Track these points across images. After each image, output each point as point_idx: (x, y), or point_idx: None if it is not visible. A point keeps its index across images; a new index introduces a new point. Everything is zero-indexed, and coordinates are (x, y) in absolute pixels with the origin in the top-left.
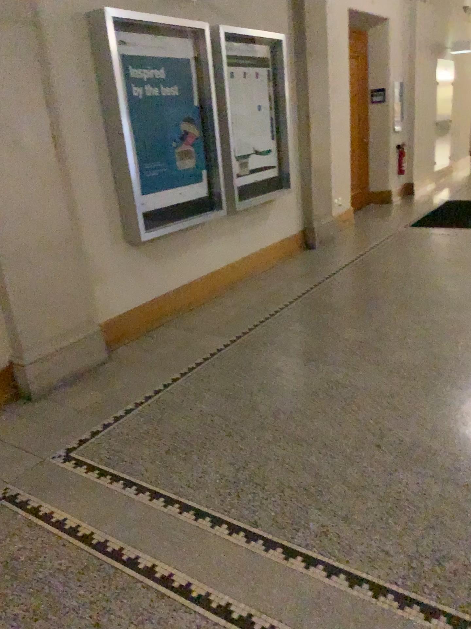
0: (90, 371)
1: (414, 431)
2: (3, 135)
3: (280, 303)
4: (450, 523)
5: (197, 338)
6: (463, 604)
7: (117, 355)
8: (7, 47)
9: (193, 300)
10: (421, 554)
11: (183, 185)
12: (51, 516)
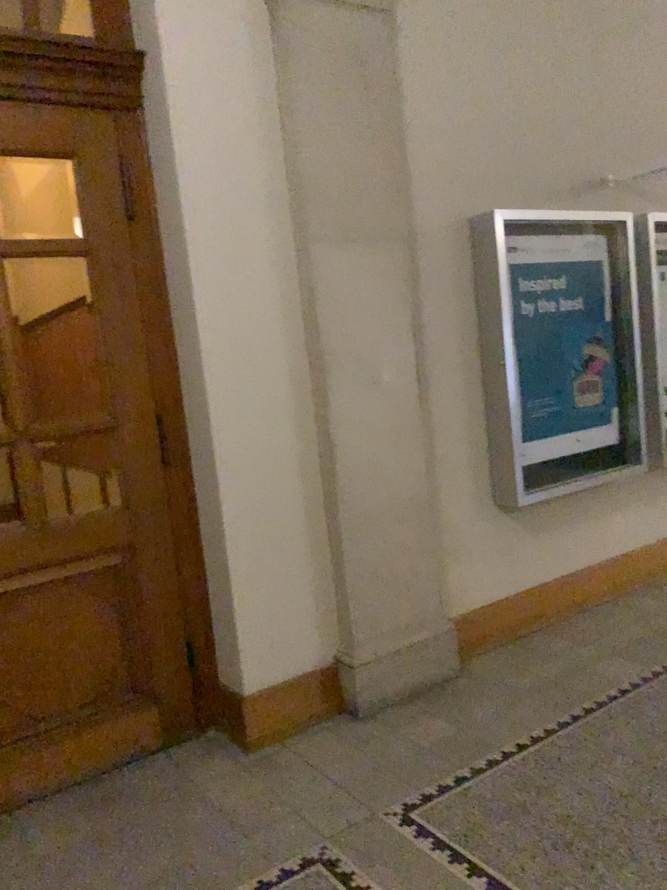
0: (437, 687)
1: None
2: (362, 370)
3: None
4: None
5: (597, 659)
6: None
7: (474, 667)
8: (377, 268)
9: (588, 596)
10: None
11: (582, 429)
12: None
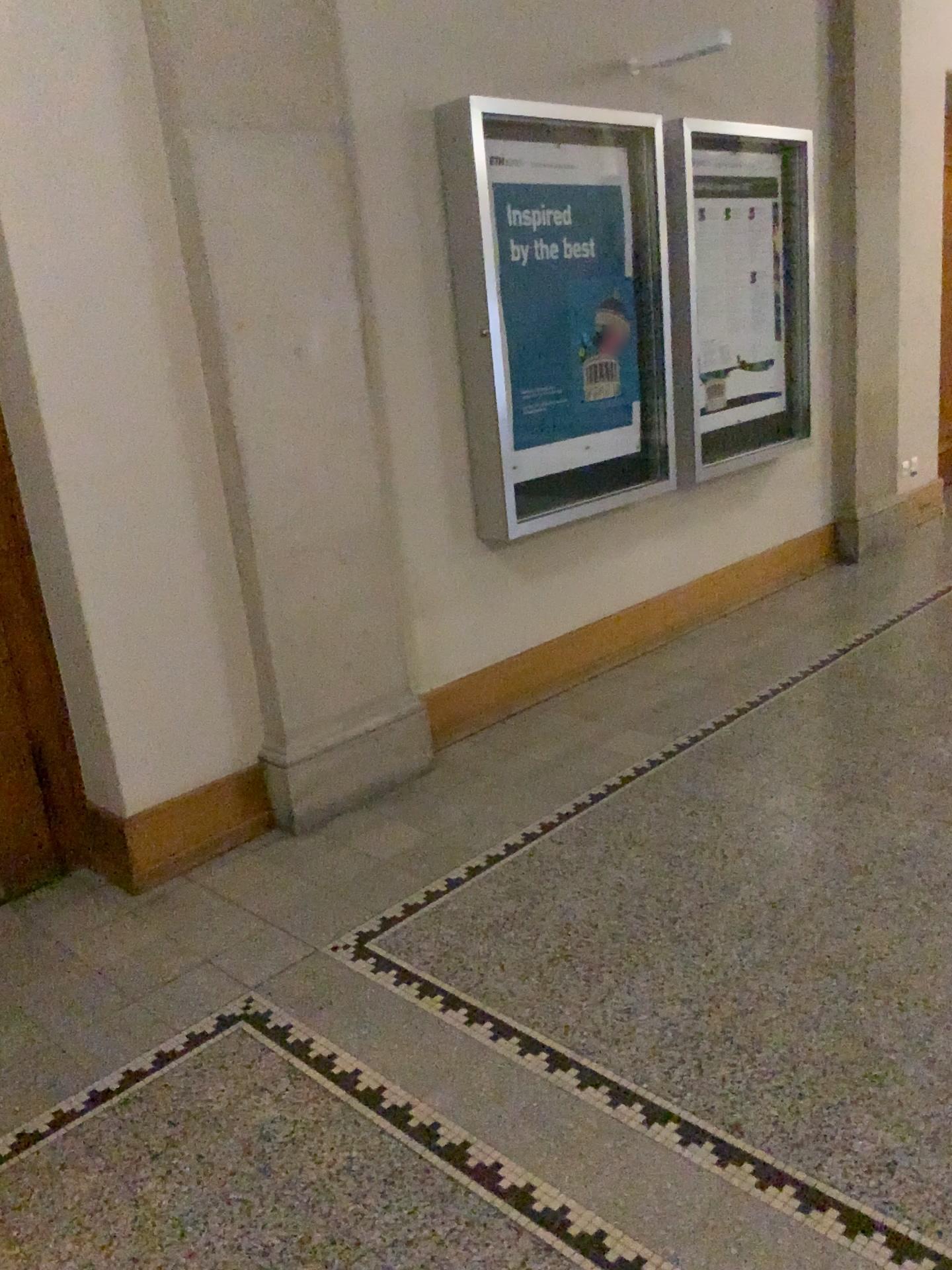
0: (398, 786)
1: None
2: (275, 335)
3: (781, 675)
4: None
5: (608, 736)
6: None
7: (449, 758)
8: (293, 176)
9: (599, 659)
10: None
11: (594, 431)
12: (326, 1064)
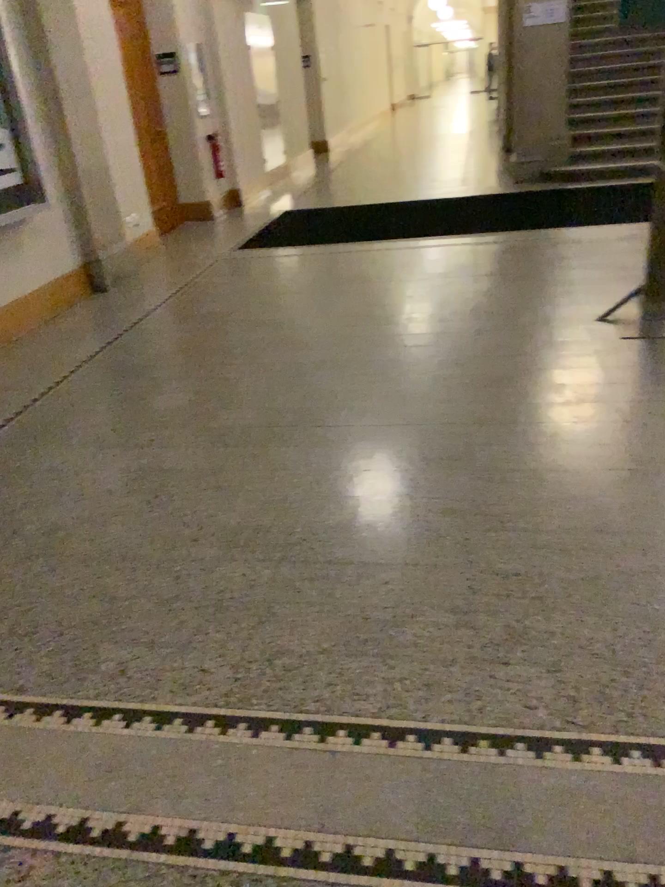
0: None
1: (241, 512)
2: None
3: (55, 375)
4: (283, 613)
5: None
6: (297, 702)
7: None
8: None
9: None
10: (248, 661)
11: None
12: None
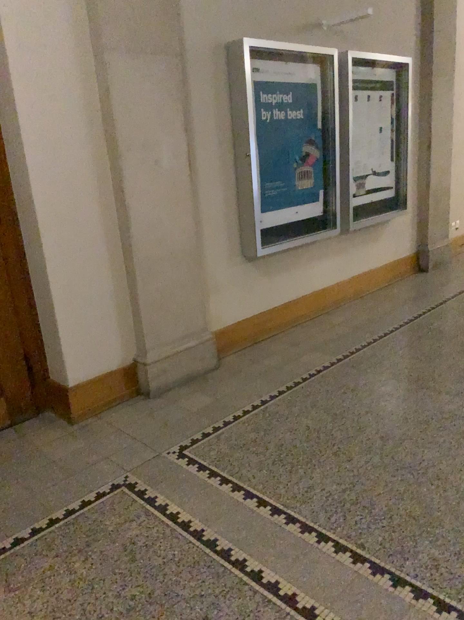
0: (202, 376)
1: None
2: (147, 155)
3: (390, 326)
4: None
5: (304, 354)
6: None
7: (227, 363)
8: (157, 76)
9: (300, 316)
10: None
11: (300, 204)
12: (167, 512)
